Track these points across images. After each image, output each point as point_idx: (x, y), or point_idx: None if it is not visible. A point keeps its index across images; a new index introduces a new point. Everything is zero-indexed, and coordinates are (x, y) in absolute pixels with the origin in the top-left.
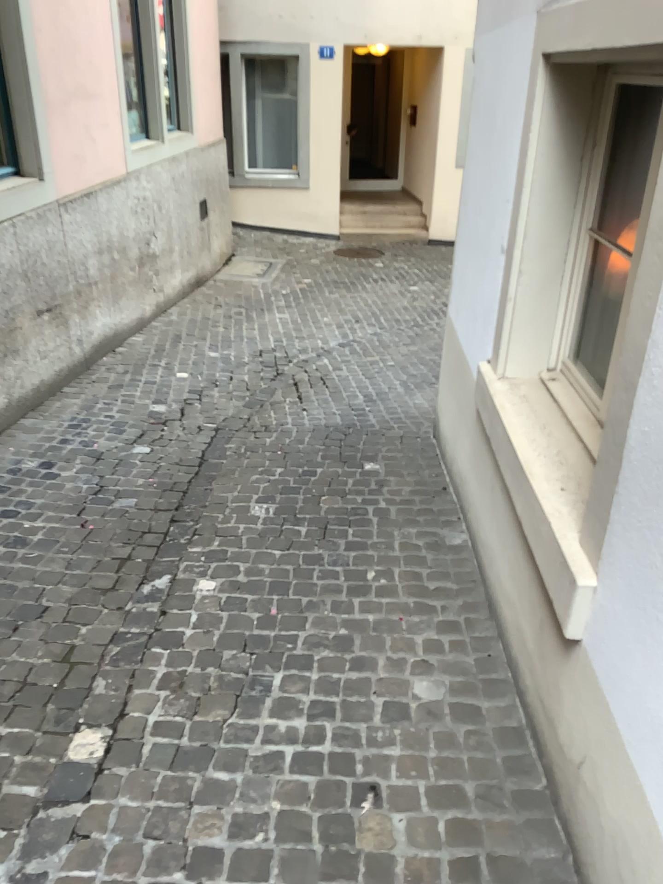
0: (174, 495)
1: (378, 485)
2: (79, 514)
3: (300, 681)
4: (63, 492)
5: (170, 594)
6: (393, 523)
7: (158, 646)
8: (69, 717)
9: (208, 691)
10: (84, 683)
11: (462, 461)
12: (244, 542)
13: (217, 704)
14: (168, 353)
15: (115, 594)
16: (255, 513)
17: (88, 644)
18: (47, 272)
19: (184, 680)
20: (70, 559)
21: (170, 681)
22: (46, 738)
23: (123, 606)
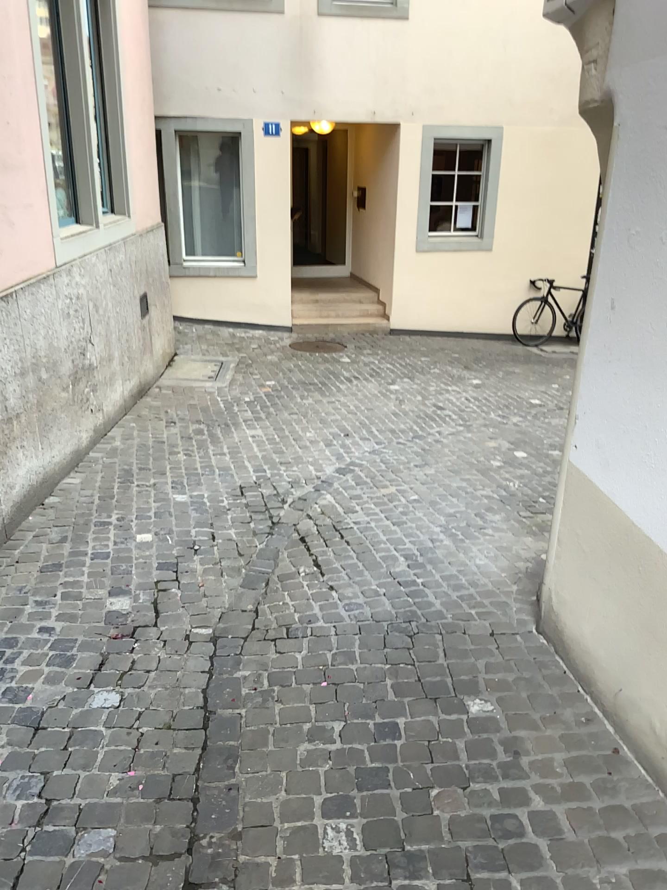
0: (184, 816)
1: (513, 755)
2: None
3: None
4: None
5: None
6: (582, 855)
7: None
8: None
9: None
10: None
11: (656, 717)
12: None
13: None
14: (123, 505)
15: None
16: (337, 850)
17: None
18: None
19: None
20: None
21: None
22: None
23: None
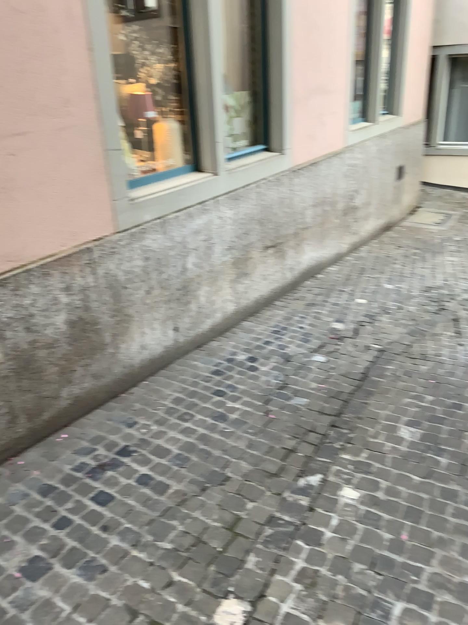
0: (338, 404)
1: None
2: (265, 404)
3: (420, 621)
4: (258, 384)
5: (320, 493)
6: None
7: (301, 541)
8: (222, 585)
9: (335, 601)
10: (239, 556)
11: None
12: (389, 460)
13: (340, 616)
14: (354, 282)
15: (278, 482)
16: (403, 435)
17: (250, 521)
18: (274, 218)
19: (317, 582)
20: (251, 442)
21: (305, 578)
22: (201, 598)
23: (282, 494)
